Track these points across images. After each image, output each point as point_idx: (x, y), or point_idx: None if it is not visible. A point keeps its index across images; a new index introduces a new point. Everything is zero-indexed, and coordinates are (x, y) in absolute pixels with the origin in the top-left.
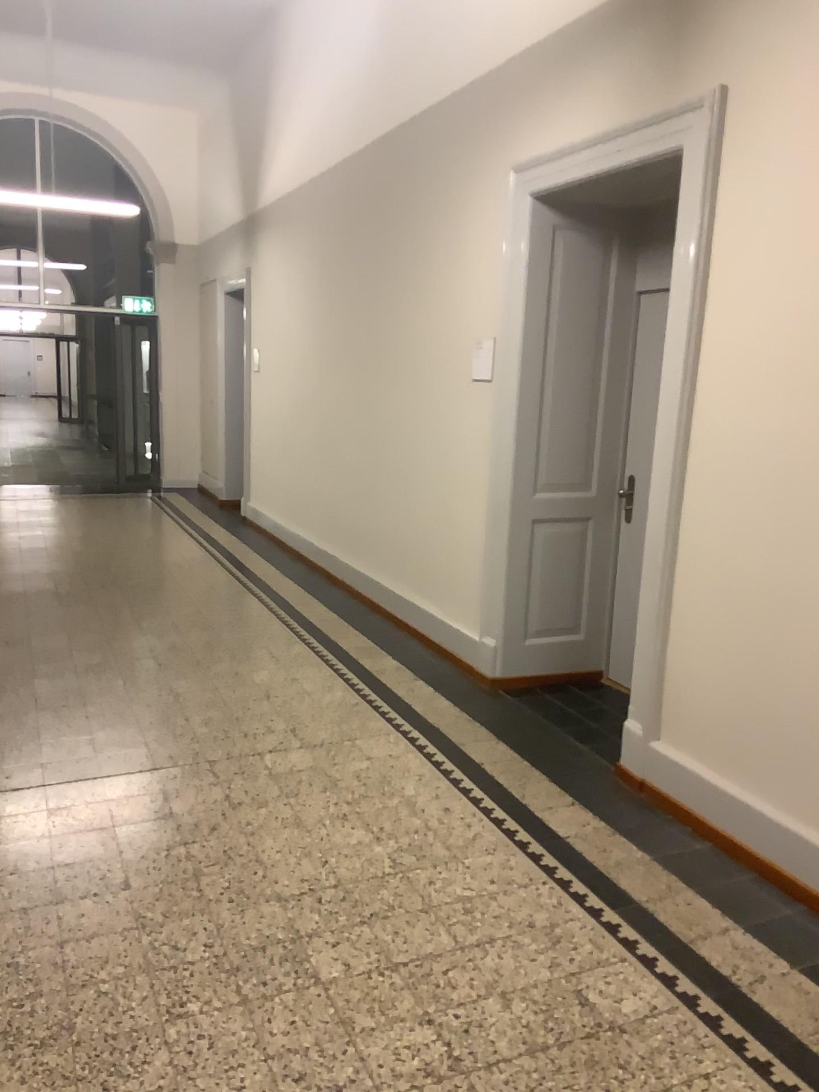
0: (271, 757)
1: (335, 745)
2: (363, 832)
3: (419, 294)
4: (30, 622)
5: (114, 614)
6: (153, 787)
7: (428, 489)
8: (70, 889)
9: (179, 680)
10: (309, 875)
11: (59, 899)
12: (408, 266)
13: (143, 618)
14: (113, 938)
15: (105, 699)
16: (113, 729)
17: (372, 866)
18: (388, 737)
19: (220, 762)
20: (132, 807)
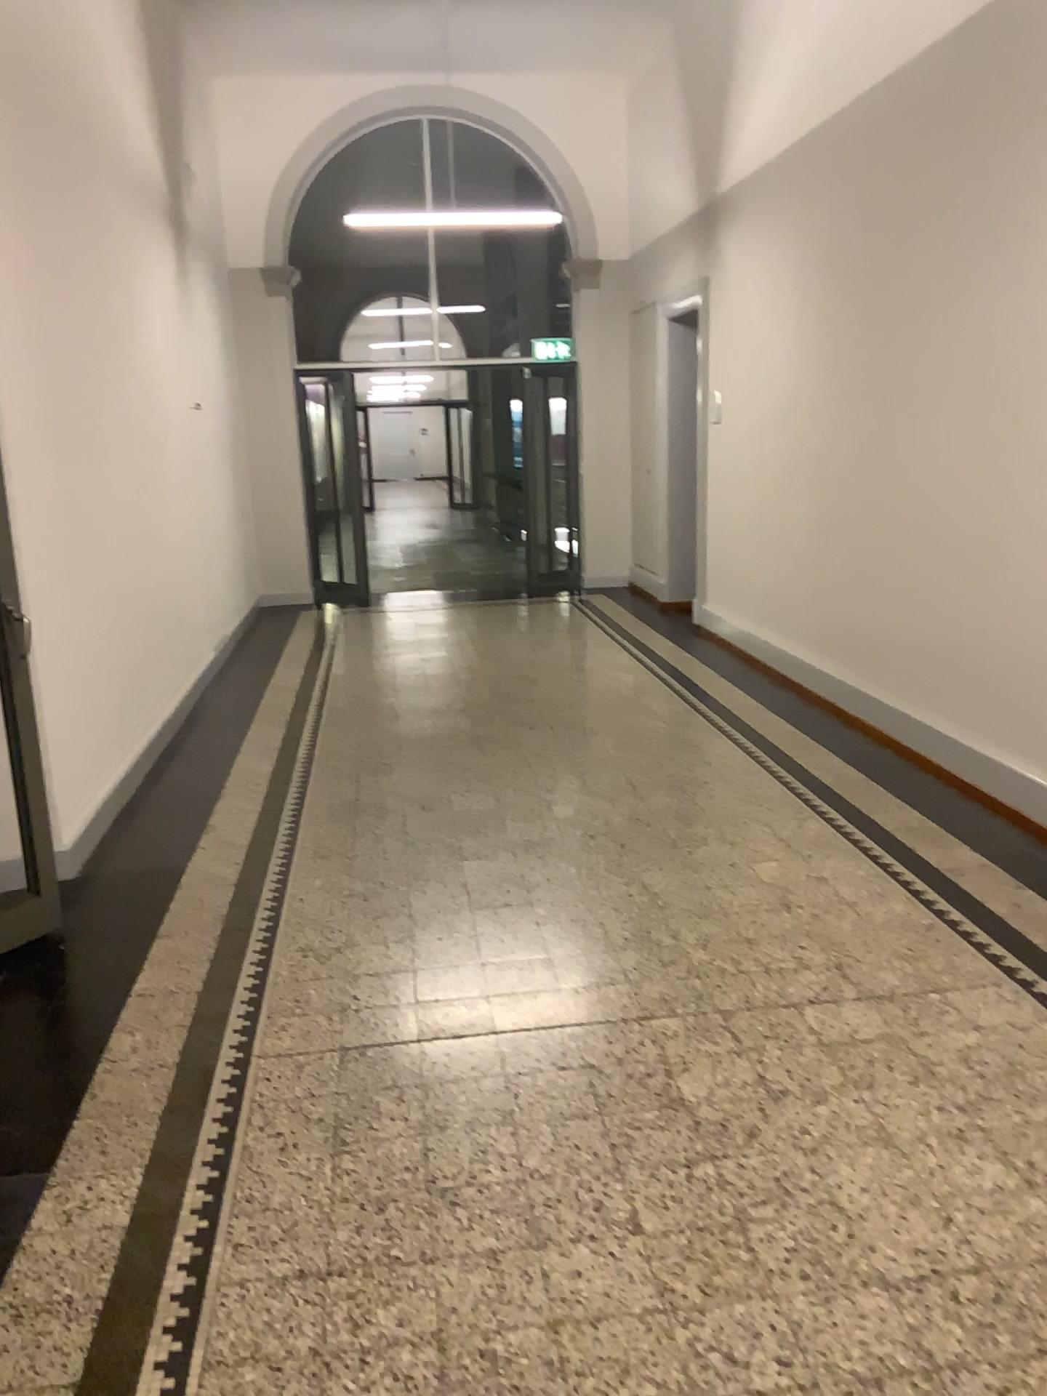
0: (819, 1011)
1: (917, 995)
2: (1005, 1168)
3: (1008, 279)
4: (449, 779)
5: (556, 770)
6: (650, 1052)
7: (1026, 584)
8: (556, 1227)
9: (658, 874)
10: (933, 1248)
11: (543, 1244)
12: (985, 238)
13: (594, 777)
14: (636, 1333)
15: (561, 901)
16: (578, 951)
17: (1037, 1238)
18: (1001, 987)
19: (743, 1014)
20: (626, 1087)
